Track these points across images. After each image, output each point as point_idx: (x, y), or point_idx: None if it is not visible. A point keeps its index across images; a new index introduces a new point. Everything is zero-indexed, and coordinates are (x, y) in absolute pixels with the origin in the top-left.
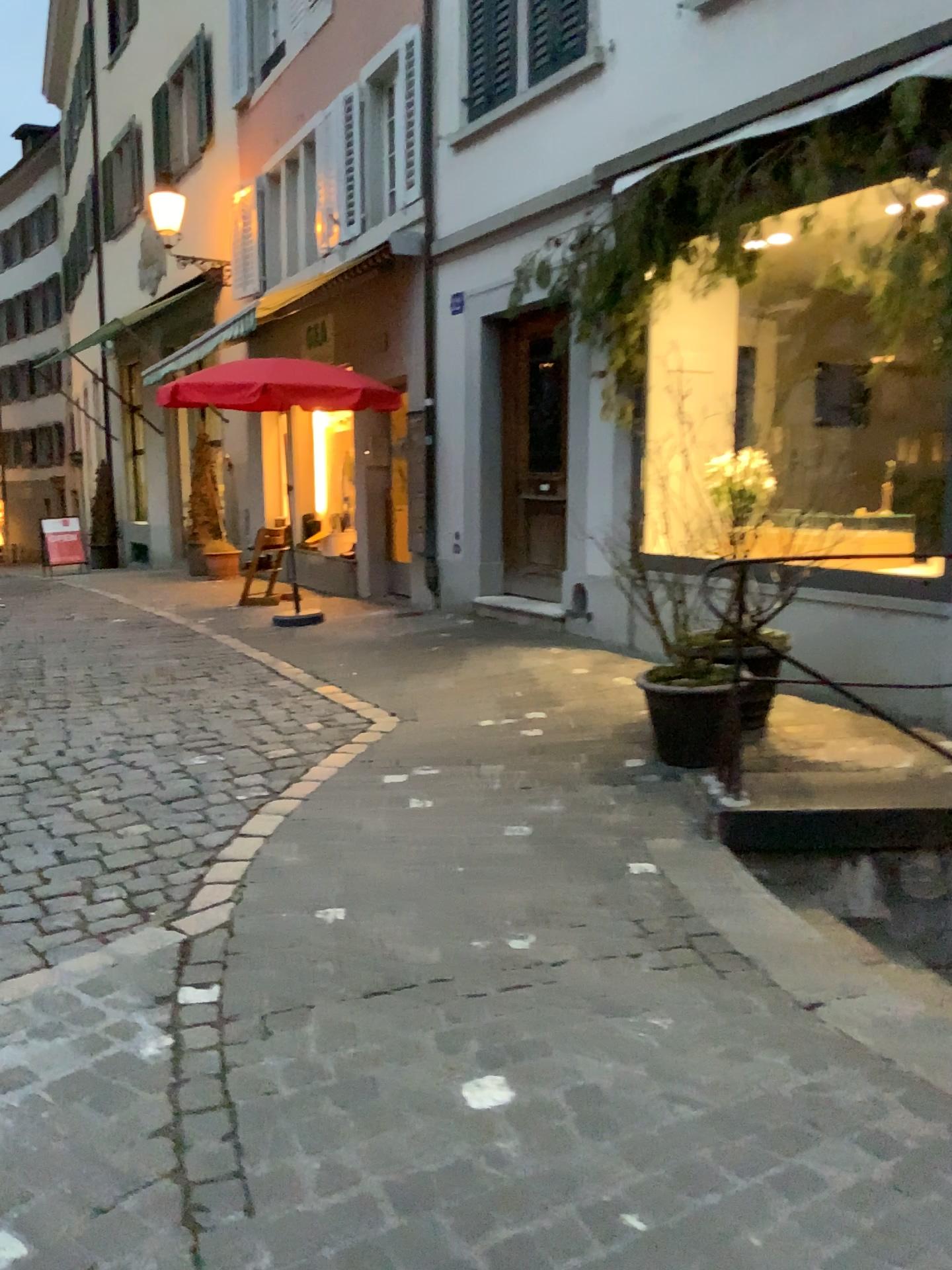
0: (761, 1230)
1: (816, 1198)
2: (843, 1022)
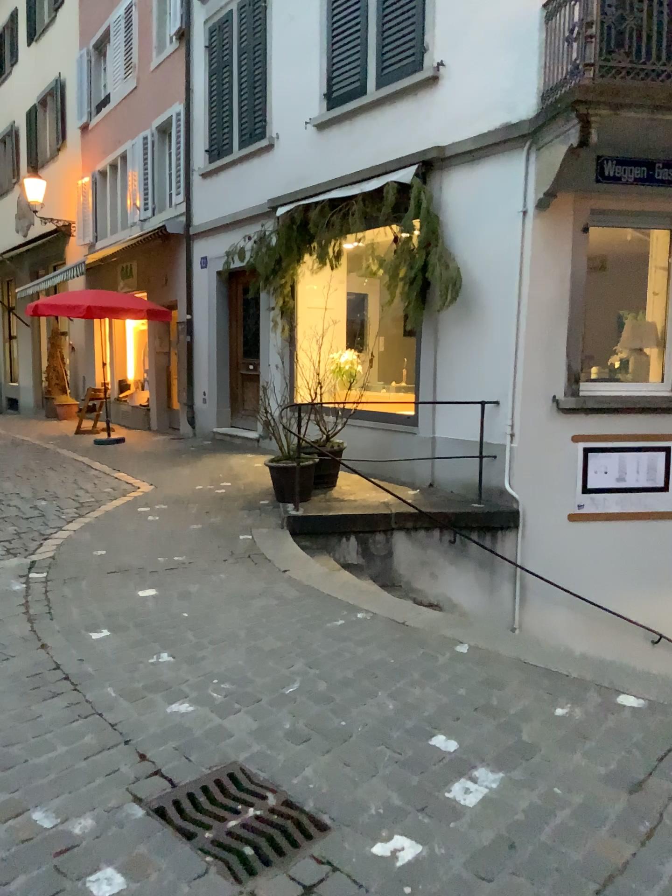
0: (223, 613)
1: (246, 608)
2: (290, 573)
